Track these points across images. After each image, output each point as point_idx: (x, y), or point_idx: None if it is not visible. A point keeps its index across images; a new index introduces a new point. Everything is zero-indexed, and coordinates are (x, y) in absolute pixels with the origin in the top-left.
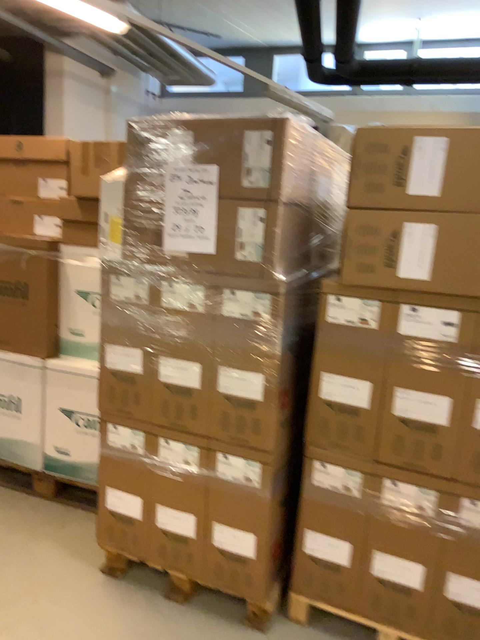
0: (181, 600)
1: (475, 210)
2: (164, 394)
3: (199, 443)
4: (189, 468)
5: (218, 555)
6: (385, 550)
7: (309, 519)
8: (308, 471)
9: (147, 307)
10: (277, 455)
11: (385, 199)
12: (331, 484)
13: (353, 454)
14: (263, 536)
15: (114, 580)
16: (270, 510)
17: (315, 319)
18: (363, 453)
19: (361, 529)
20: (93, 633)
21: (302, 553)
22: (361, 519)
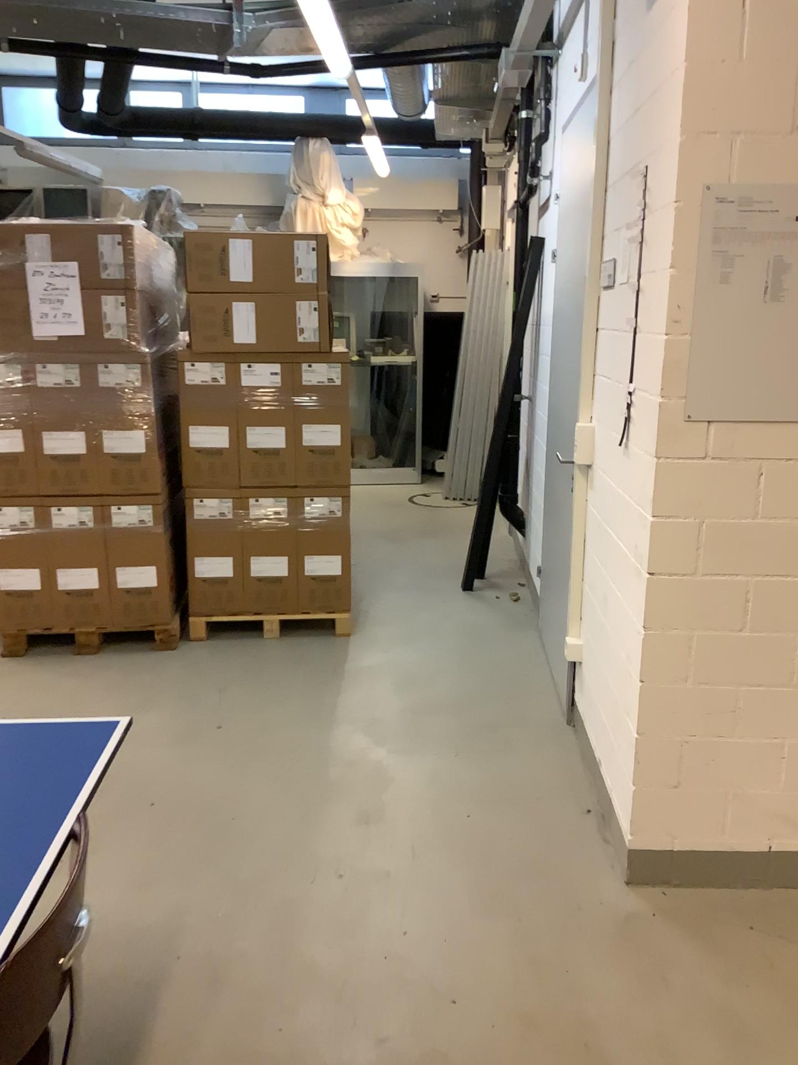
0: (93, 651)
1: (278, 290)
2: (53, 465)
3: (93, 502)
4: (85, 527)
5: (123, 597)
6: (257, 554)
7: (195, 549)
8: (188, 509)
9: (26, 390)
10: (162, 498)
11: (216, 284)
12: (208, 514)
13: (221, 486)
14: (161, 569)
15: (23, 655)
16: (163, 545)
17: (174, 385)
18: (229, 483)
19: (237, 544)
20: (28, 678)
21: (193, 579)
22: (235, 536)
